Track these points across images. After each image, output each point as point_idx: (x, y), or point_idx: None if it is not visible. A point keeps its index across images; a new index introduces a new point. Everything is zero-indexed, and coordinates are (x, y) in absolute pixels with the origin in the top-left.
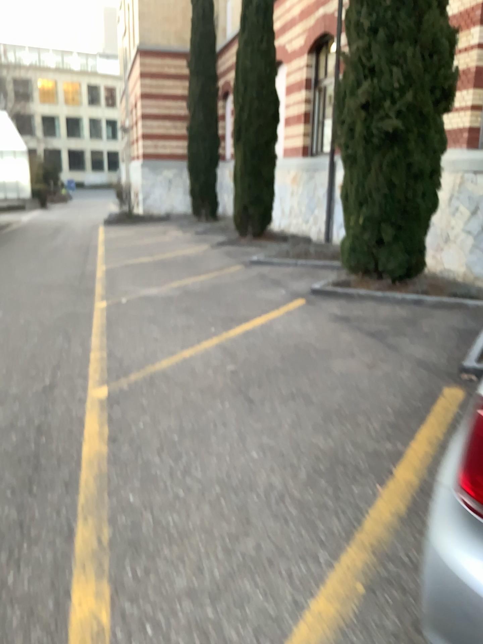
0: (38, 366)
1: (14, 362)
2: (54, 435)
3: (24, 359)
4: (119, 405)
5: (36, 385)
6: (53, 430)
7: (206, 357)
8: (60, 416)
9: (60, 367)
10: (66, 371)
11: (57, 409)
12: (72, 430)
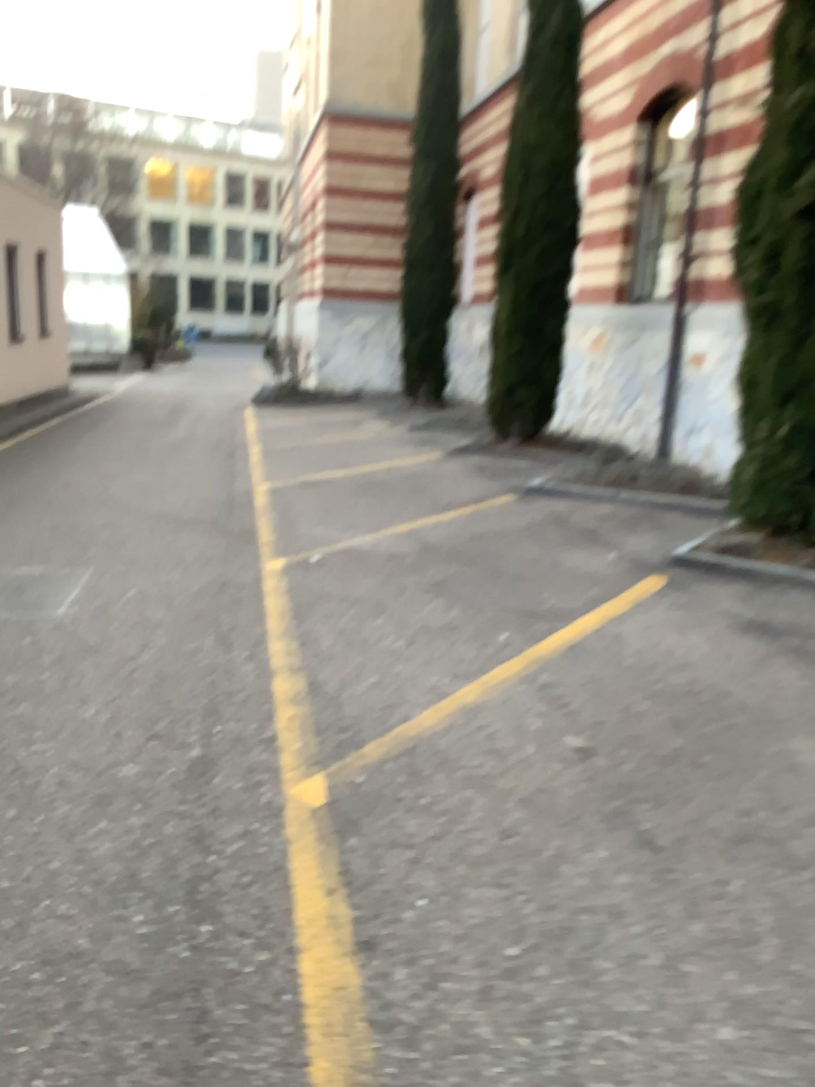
0: (175, 710)
1: (127, 695)
2: (230, 911)
3: (146, 687)
4: (357, 827)
5: (176, 757)
6: (228, 893)
7: (508, 706)
8: (237, 851)
9: (220, 716)
10: (234, 727)
11: (228, 832)
12: (270, 898)
